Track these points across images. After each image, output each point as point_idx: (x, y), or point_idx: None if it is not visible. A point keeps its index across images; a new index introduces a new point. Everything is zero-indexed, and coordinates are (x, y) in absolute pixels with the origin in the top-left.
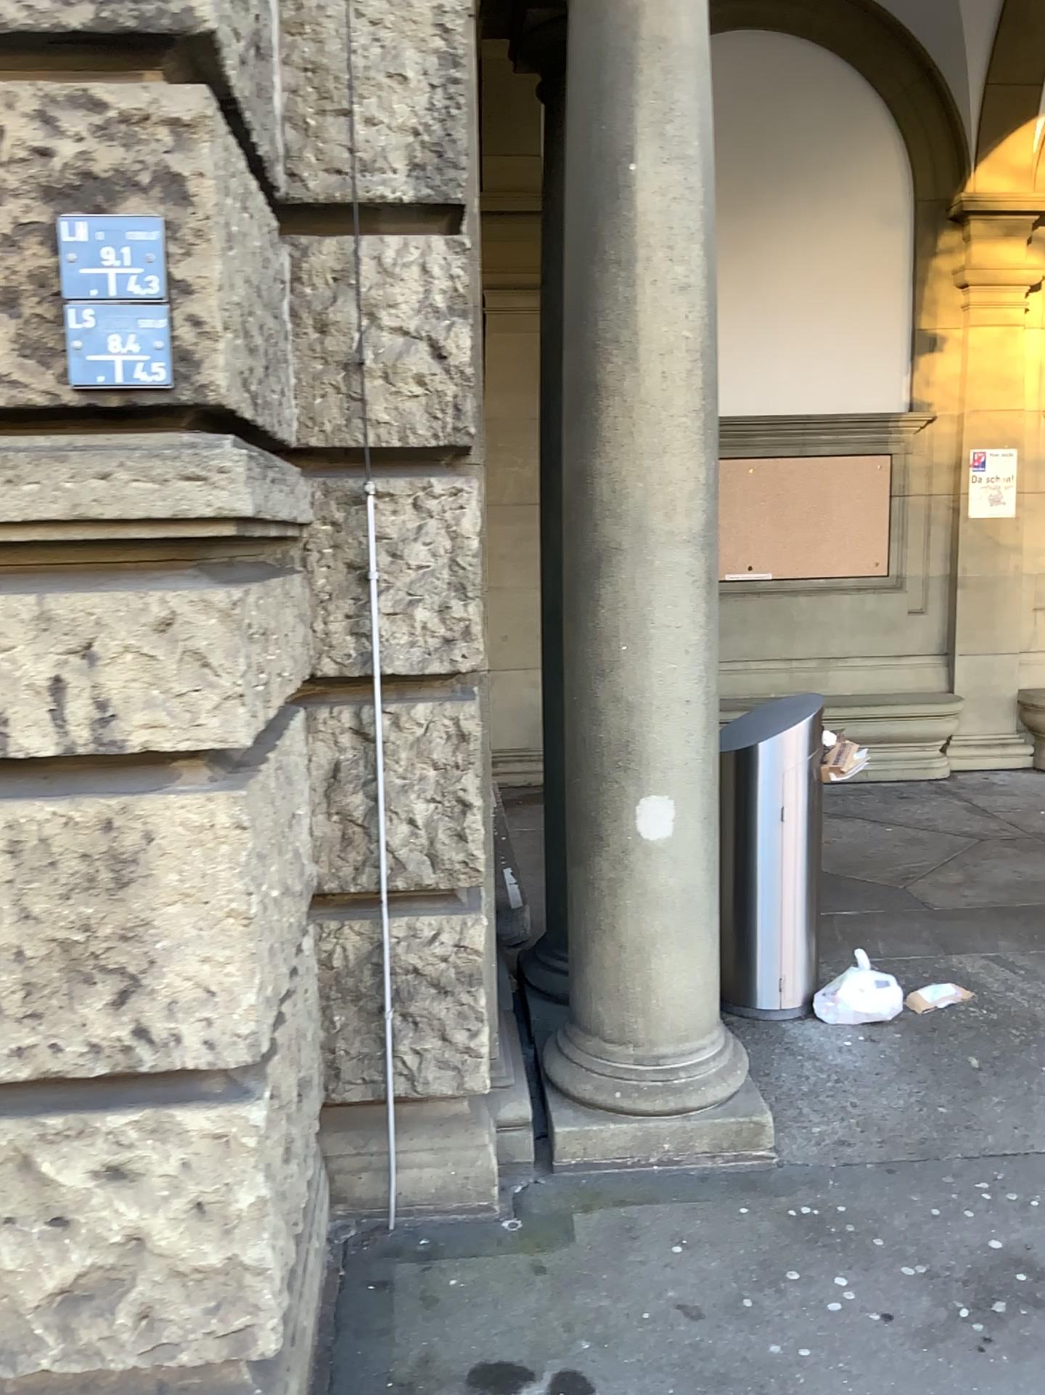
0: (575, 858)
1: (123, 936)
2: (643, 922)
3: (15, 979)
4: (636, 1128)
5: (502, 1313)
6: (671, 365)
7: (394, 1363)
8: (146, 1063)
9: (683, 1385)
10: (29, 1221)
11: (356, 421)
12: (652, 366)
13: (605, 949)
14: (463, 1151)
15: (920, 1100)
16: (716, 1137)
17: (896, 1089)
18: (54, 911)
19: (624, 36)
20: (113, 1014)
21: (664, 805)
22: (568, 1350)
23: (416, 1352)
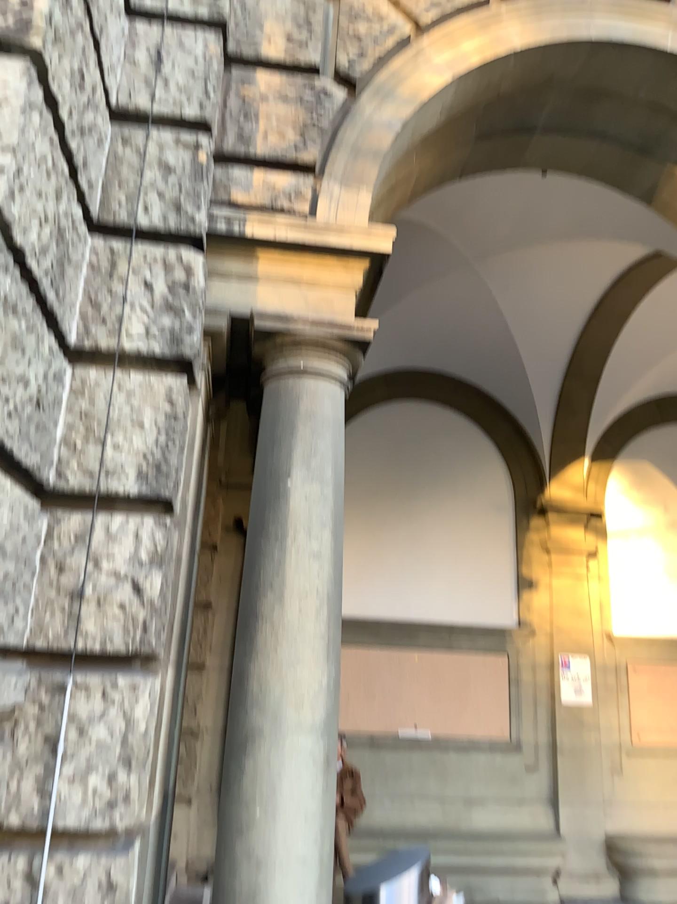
0: None
1: None
2: None
3: None
4: None
5: None
6: (305, 605)
7: None
8: None
9: None
10: None
11: (72, 633)
12: (292, 606)
13: None
14: None
15: None
16: None
17: None
18: None
19: (289, 409)
20: None
21: None
22: None
23: None
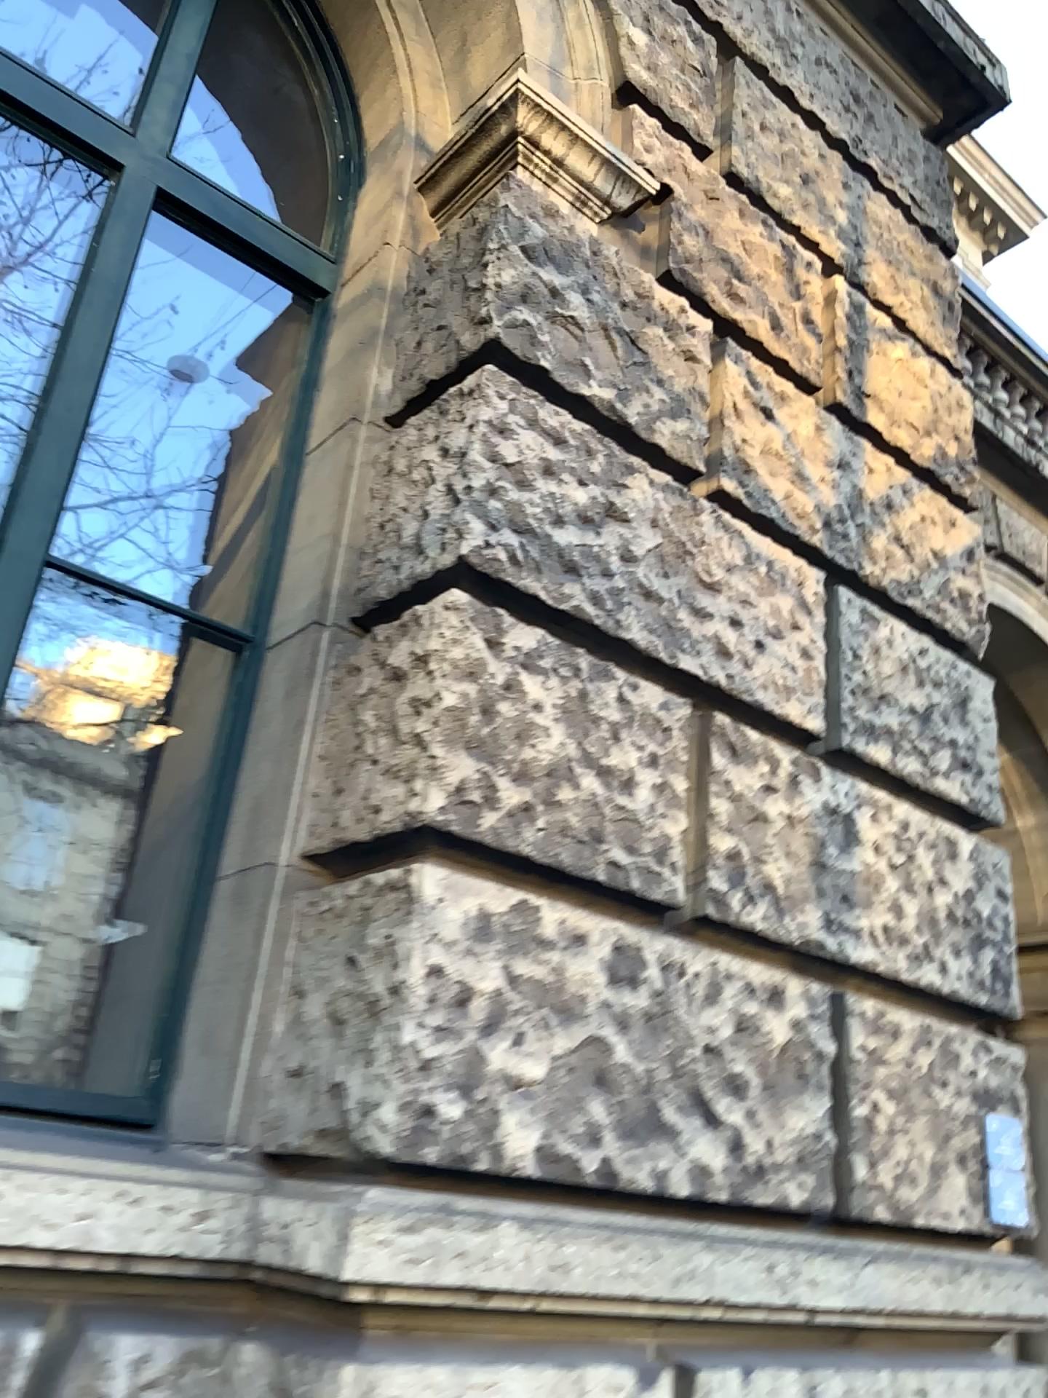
0: None
1: None
2: None
3: None
4: None
5: None
6: None
7: None
8: None
9: None
10: None
11: None
12: None
13: None
14: None
15: None
16: None
17: None
18: None
19: None
20: None
21: None
22: None
23: None
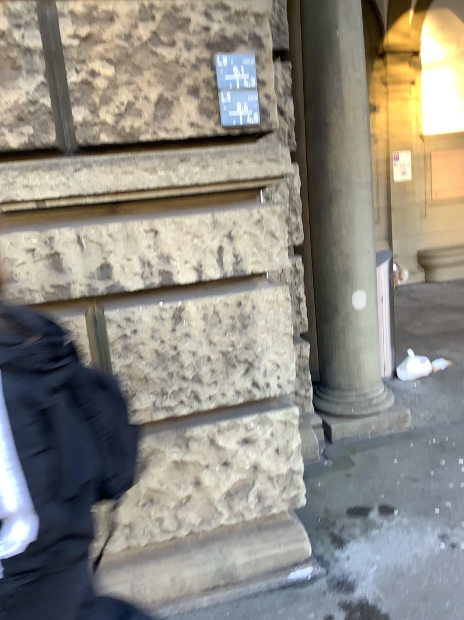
0: (327, 319)
1: (247, 348)
2: (357, 341)
3: (208, 369)
4: (362, 422)
5: (348, 490)
6: (356, 114)
7: (319, 512)
8: (258, 397)
9: (428, 500)
10: (214, 466)
11: None
12: (349, 115)
13: (342, 354)
14: (306, 437)
15: (455, 399)
16: (391, 421)
17: (444, 397)
18: (221, 340)
19: None
20: (245, 379)
21: (362, 293)
22: (379, 497)
23: (325, 507)
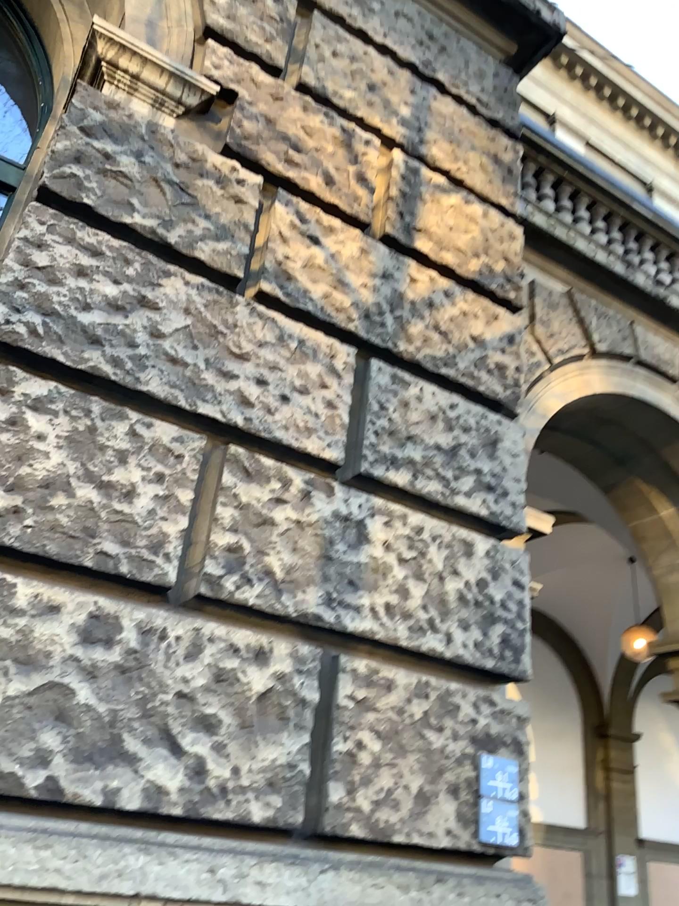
0: None
1: None
2: None
3: None
4: None
5: None
6: None
7: None
8: None
9: None
10: None
11: None
12: None
13: None
14: None
15: None
16: None
17: None
18: None
19: None
20: None
21: None
22: None
23: None
